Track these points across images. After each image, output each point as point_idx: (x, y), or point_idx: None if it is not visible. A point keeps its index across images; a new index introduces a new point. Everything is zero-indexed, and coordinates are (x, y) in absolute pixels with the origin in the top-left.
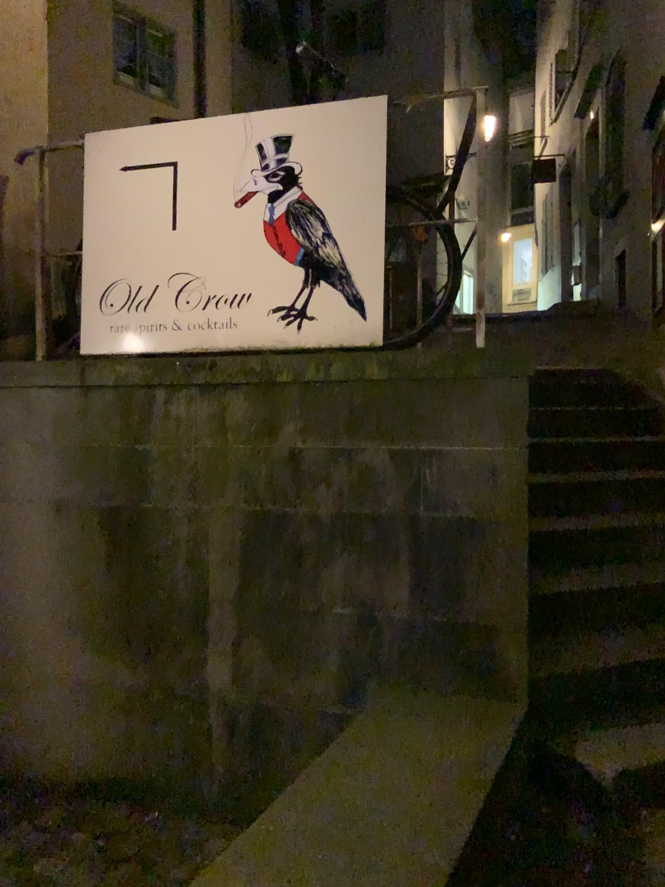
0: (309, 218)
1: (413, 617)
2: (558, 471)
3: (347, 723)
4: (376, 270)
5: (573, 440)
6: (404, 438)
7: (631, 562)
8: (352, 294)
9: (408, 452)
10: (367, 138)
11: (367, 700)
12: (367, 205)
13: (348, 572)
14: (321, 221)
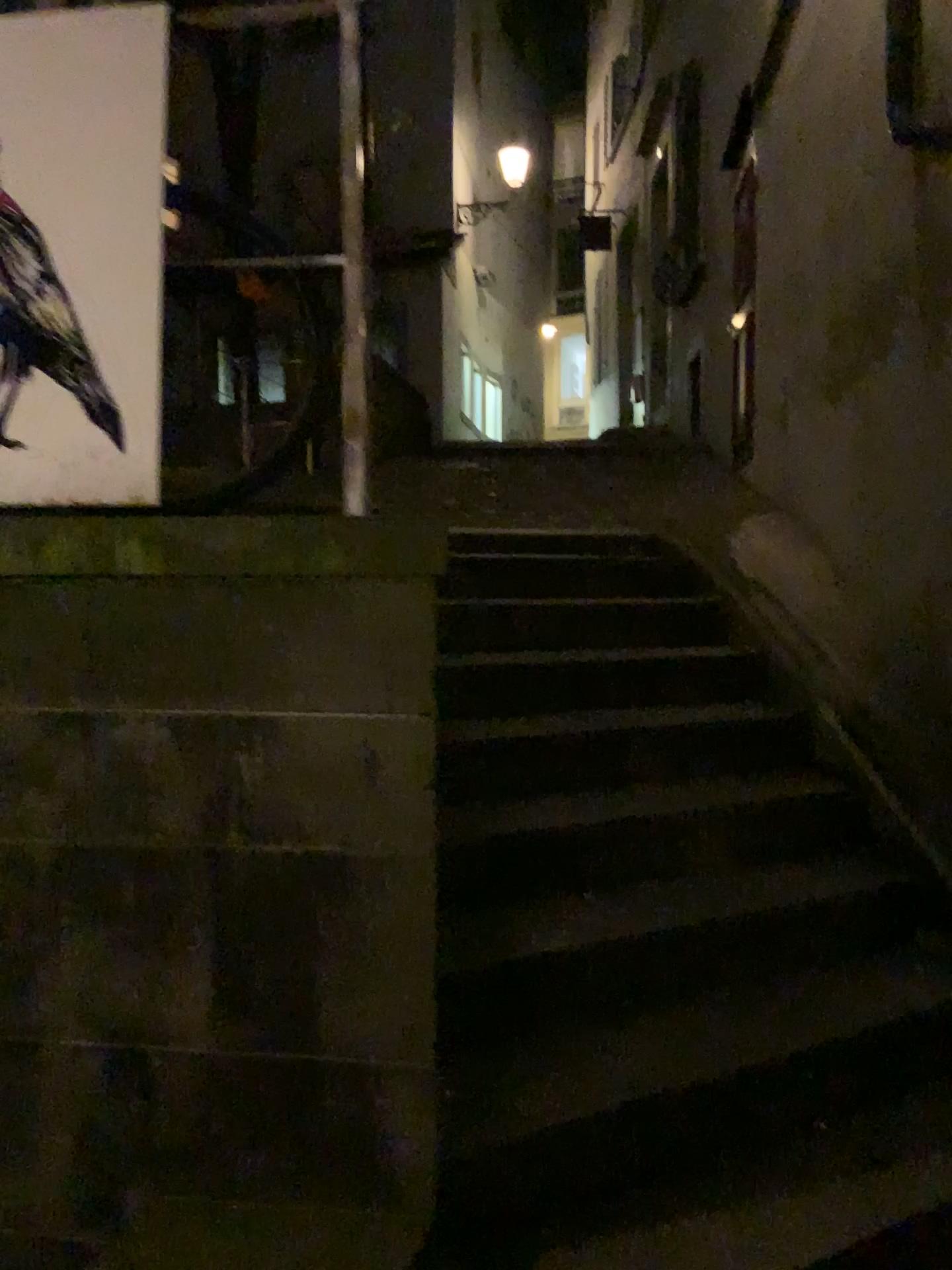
0: (19, 244)
1: (216, 1048)
2: (560, 711)
3: (86, 1261)
4: (150, 353)
5: (589, 656)
6: (197, 693)
7: (662, 882)
8: (100, 399)
9: (204, 720)
10: (135, 87)
11: (126, 1214)
12: (133, 221)
13: (89, 960)
14: (42, 249)
